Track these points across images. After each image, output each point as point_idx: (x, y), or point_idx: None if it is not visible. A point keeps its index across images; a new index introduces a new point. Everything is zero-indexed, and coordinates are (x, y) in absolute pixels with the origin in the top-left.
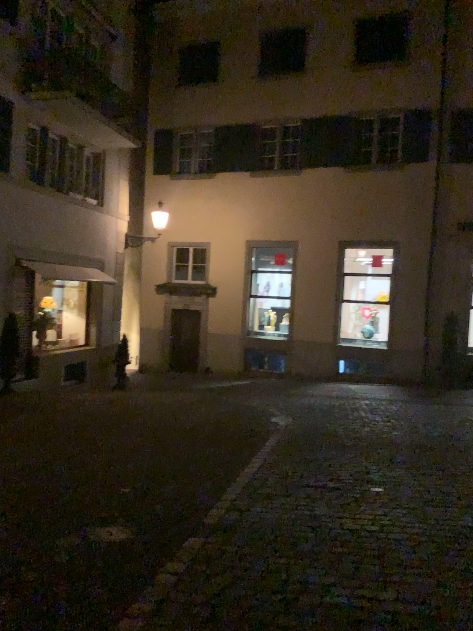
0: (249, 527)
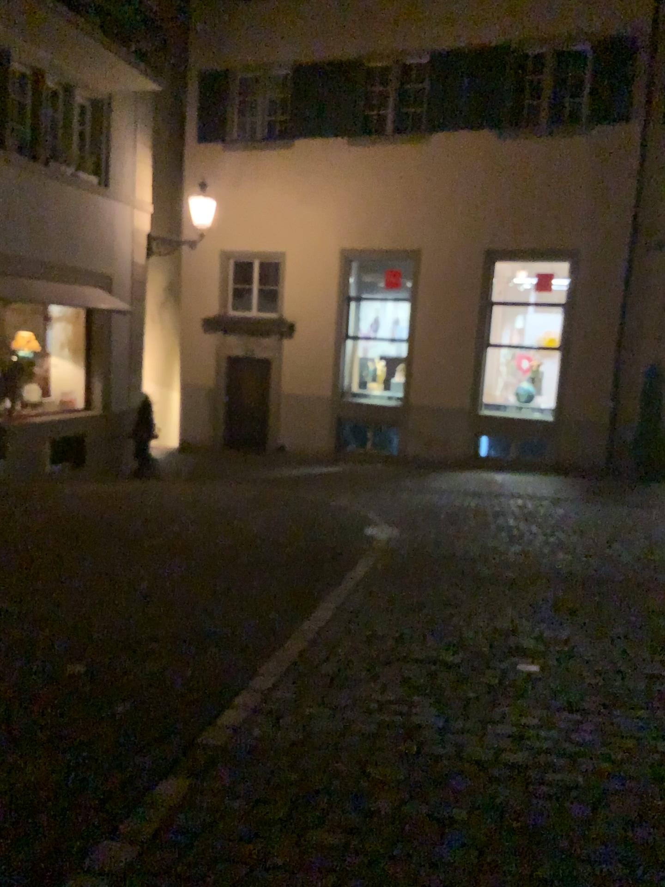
0: (289, 762)
